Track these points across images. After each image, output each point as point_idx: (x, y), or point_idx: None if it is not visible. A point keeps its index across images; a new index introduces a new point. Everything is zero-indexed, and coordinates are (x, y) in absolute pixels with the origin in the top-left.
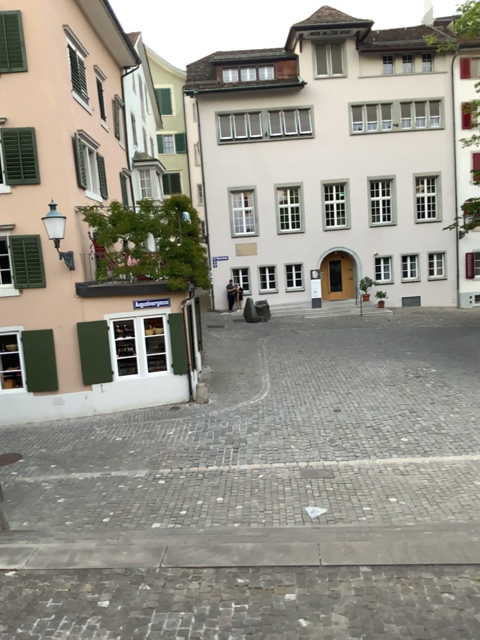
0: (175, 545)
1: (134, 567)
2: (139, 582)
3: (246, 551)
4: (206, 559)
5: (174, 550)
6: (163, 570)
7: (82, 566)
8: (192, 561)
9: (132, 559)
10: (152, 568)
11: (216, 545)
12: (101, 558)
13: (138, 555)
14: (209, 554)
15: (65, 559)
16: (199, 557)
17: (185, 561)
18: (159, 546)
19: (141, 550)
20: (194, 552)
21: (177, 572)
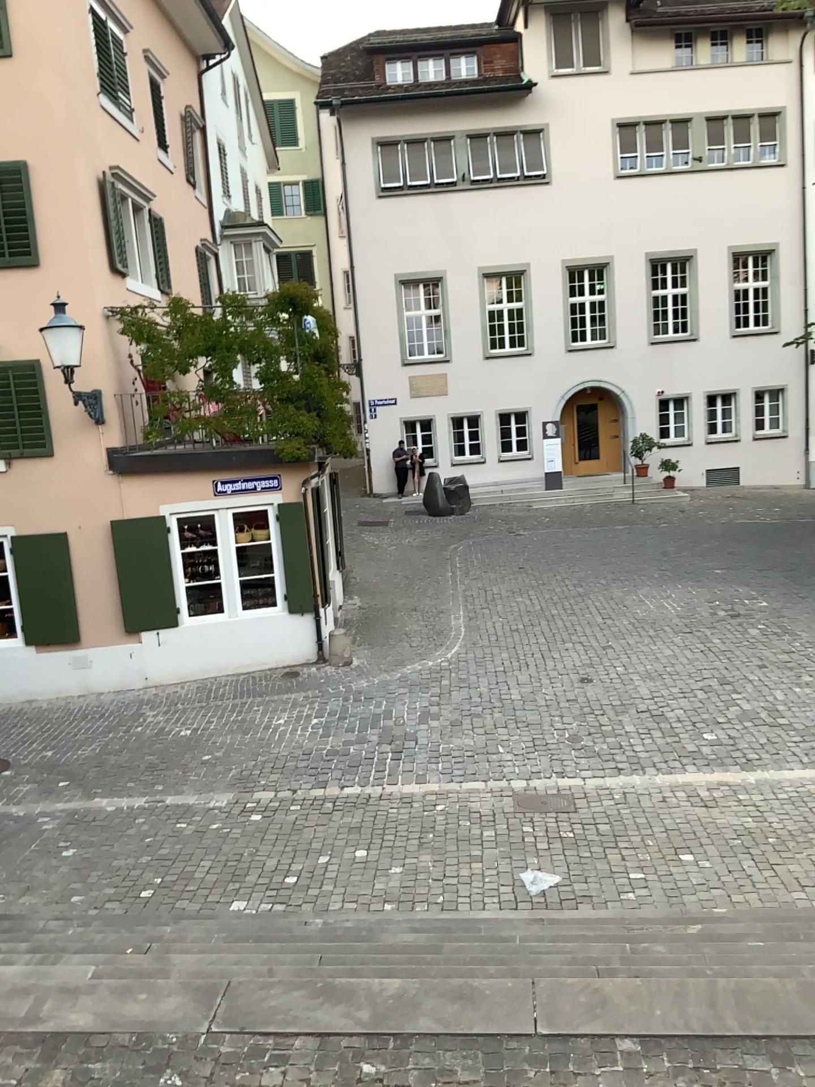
0: (241, 985)
1: (154, 1036)
2: (159, 1075)
3: (384, 1001)
4: (303, 1020)
5: (238, 996)
6: (210, 1044)
7: (48, 1033)
8: (272, 1024)
9: (151, 1017)
10: (189, 1040)
11: (323, 987)
12: (90, 1014)
13: (165, 1007)
14: (309, 1006)
15: (17, 1015)
16: (287, 1013)
17: (259, 1024)
18: (209, 985)
19: (174, 994)
20: (278, 1002)
21: (239, 1049)
